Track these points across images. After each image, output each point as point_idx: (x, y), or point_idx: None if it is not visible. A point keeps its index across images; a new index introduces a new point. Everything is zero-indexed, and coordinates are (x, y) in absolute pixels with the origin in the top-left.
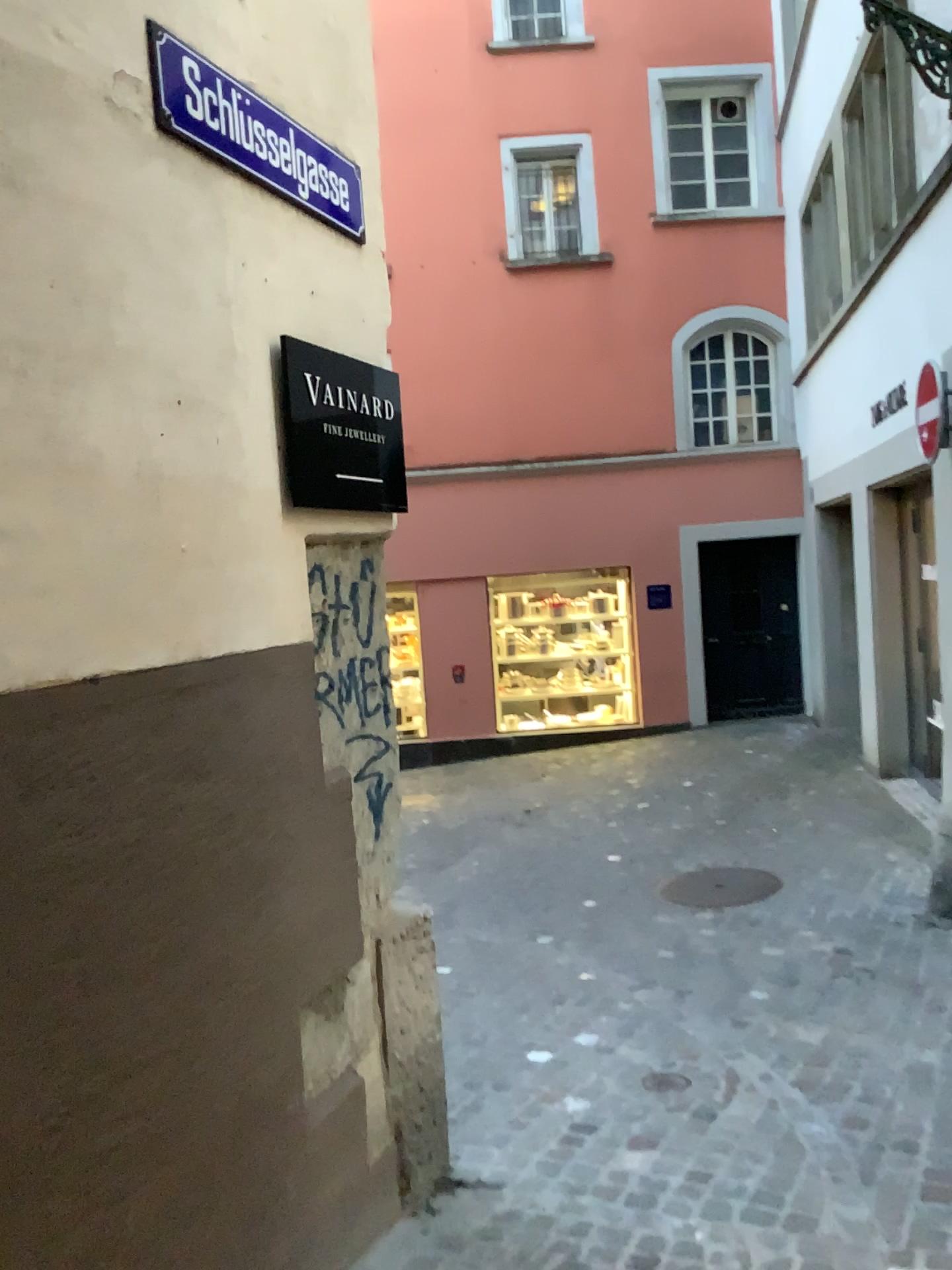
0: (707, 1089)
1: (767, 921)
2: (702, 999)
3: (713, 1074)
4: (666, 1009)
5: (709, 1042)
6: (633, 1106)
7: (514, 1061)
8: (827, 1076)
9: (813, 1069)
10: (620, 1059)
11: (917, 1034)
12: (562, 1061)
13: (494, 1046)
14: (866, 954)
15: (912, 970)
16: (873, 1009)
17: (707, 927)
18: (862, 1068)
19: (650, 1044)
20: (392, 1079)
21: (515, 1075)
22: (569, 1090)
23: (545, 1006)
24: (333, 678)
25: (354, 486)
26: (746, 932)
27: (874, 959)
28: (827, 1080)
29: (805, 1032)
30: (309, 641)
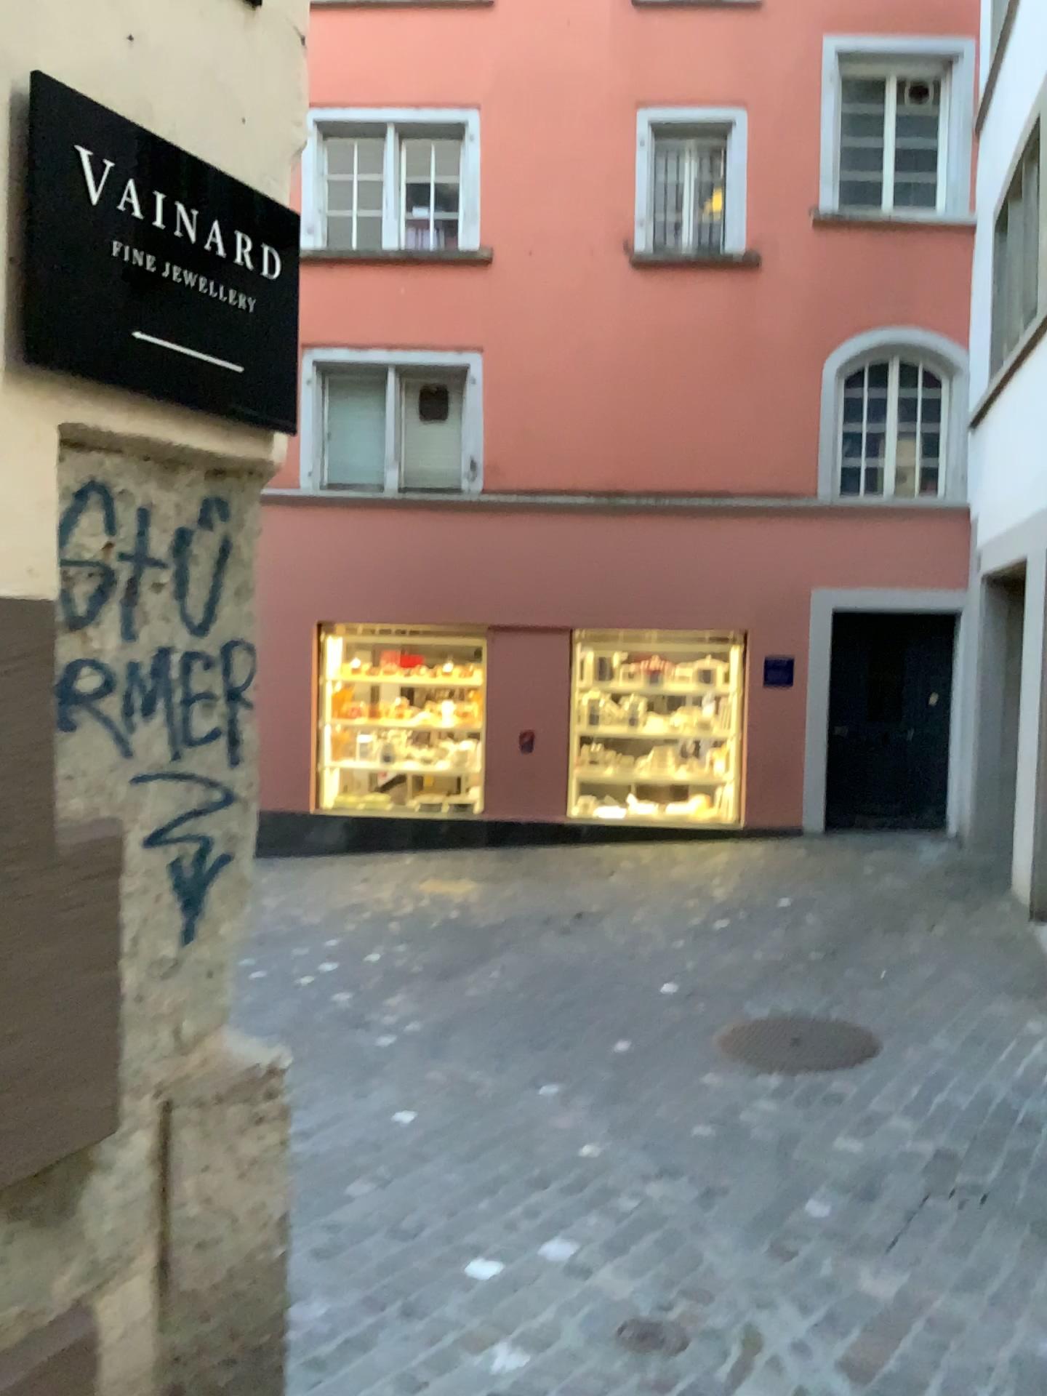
0: (708, 1363)
1: (847, 1097)
2: (734, 1206)
3: (722, 1336)
4: (681, 1215)
5: (727, 1280)
6: (591, 1377)
7: (443, 1273)
8: (892, 1364)
9: (873, 1348)
10: (594, 1291)
11: (1037, 1309)
12: (509, 1285)
13: (426, 1244)
14: (977, 1165)
15: (1039, 1200)
16: (976, 1256)
17: (765, 1096)
18: (947, 1358)
19: (644, 1271)
20: (168, 1328)
21: (437, 1299)
22: (505, 1335)
23: (515, 1189)
24: (107, 677)
25: (171, 366)
26: (816, 1110)
27: (987, 1175)
28: (891, 1371)
29: (871, 1282)
30: (40, 603)
